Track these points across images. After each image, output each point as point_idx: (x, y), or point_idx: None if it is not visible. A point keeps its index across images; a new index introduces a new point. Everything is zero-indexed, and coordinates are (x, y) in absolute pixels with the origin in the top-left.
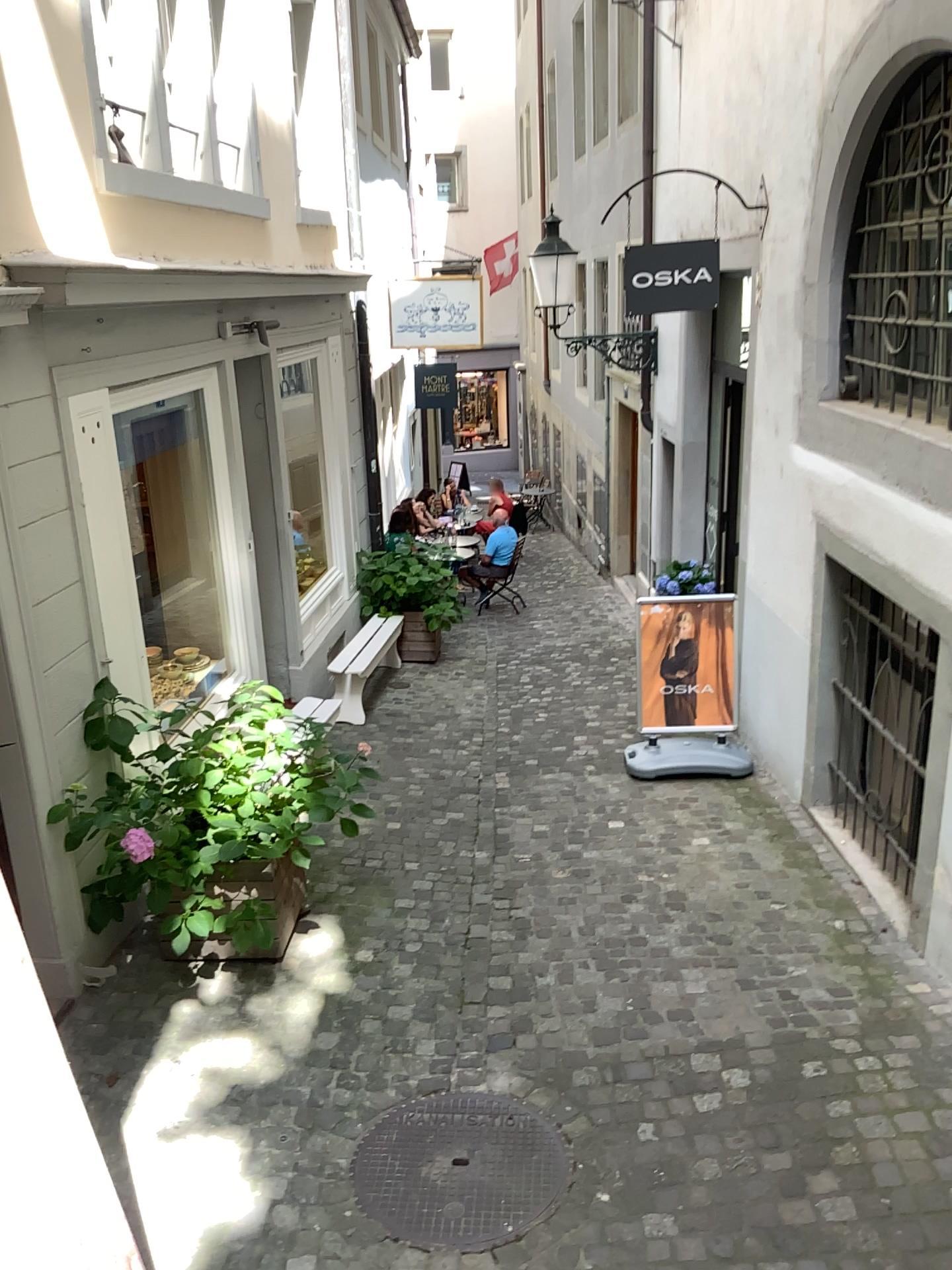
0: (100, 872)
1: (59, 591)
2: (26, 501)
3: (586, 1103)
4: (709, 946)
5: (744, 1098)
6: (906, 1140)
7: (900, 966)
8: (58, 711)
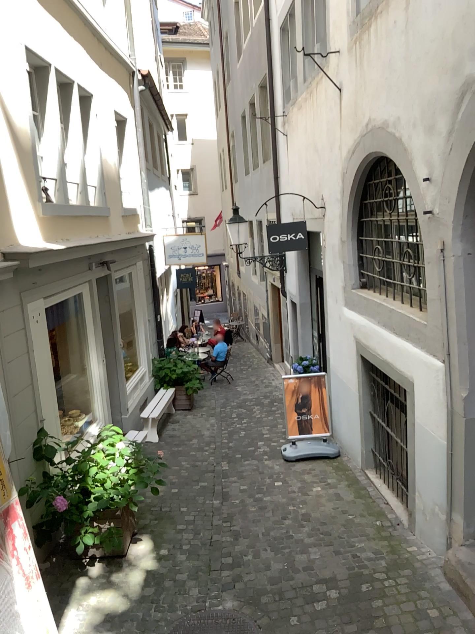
0: (41, 518)
1: (24, 390)
2: (10, 352)
3: (266, 610)
4: (320, 536)
5: (336, 602)
6: (405, 614)
7: (403, 539)
8: (23, 444)
